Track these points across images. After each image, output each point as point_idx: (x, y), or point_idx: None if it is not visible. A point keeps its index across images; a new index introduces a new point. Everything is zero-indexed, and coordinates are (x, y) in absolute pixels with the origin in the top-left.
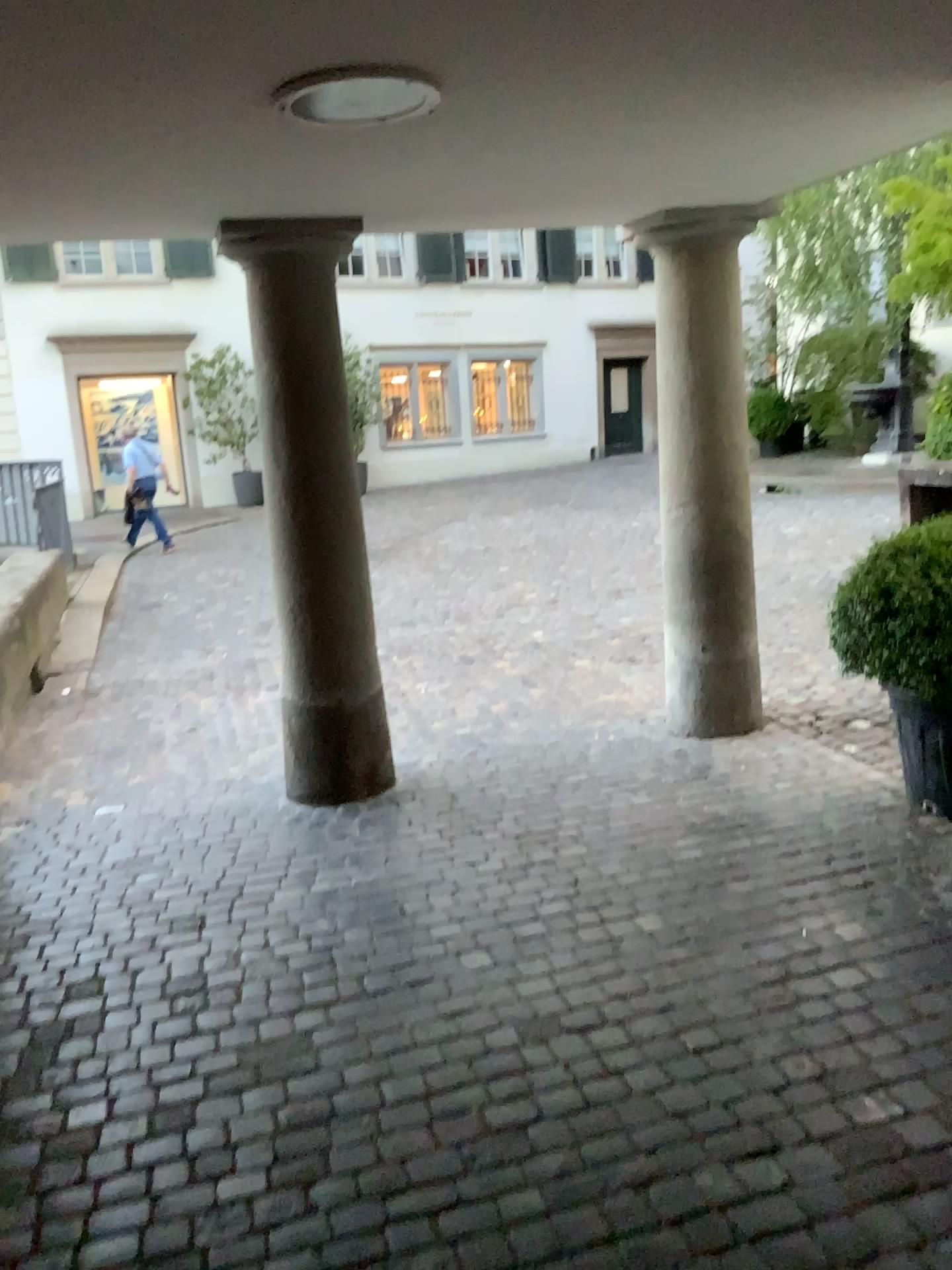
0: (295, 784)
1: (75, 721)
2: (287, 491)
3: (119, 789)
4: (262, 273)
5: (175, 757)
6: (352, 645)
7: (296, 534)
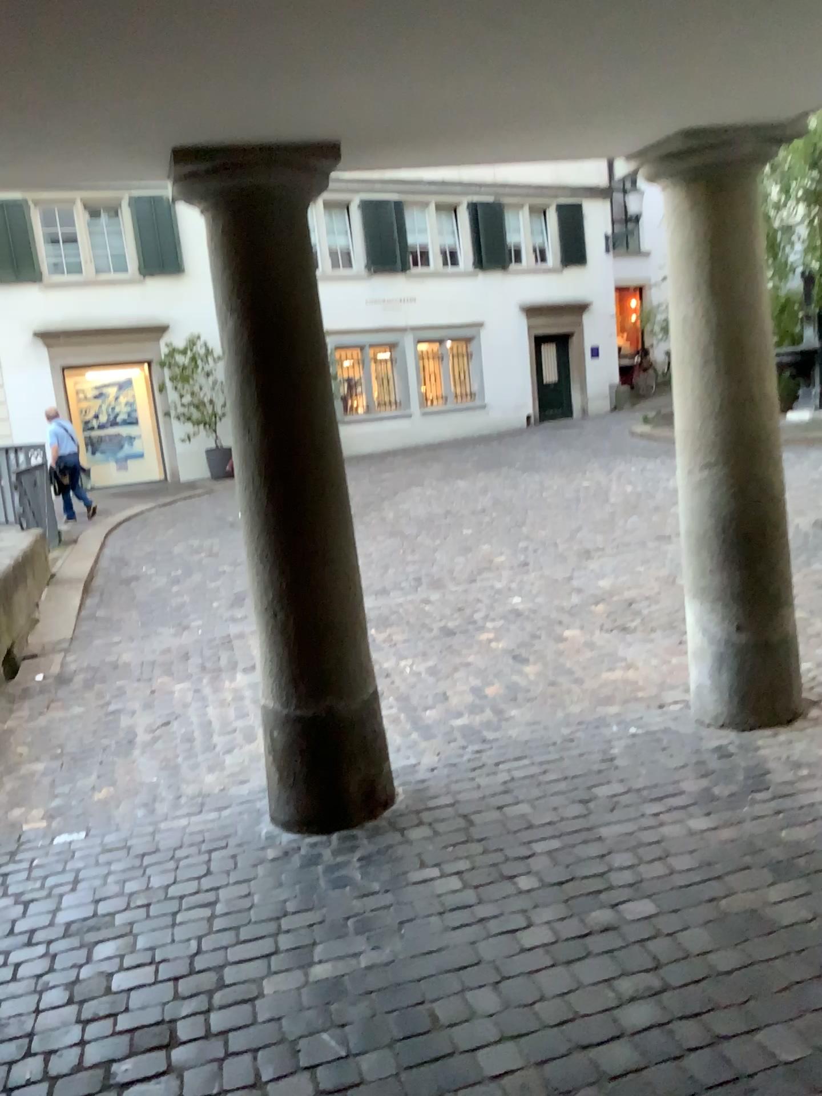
0: (281, 807)
1: (41, 719)
2: (262, 469)
3: (83, 808)
4: (225, 214)
5: (146, 762)
6: (342, 644)
7: (274, 518)
